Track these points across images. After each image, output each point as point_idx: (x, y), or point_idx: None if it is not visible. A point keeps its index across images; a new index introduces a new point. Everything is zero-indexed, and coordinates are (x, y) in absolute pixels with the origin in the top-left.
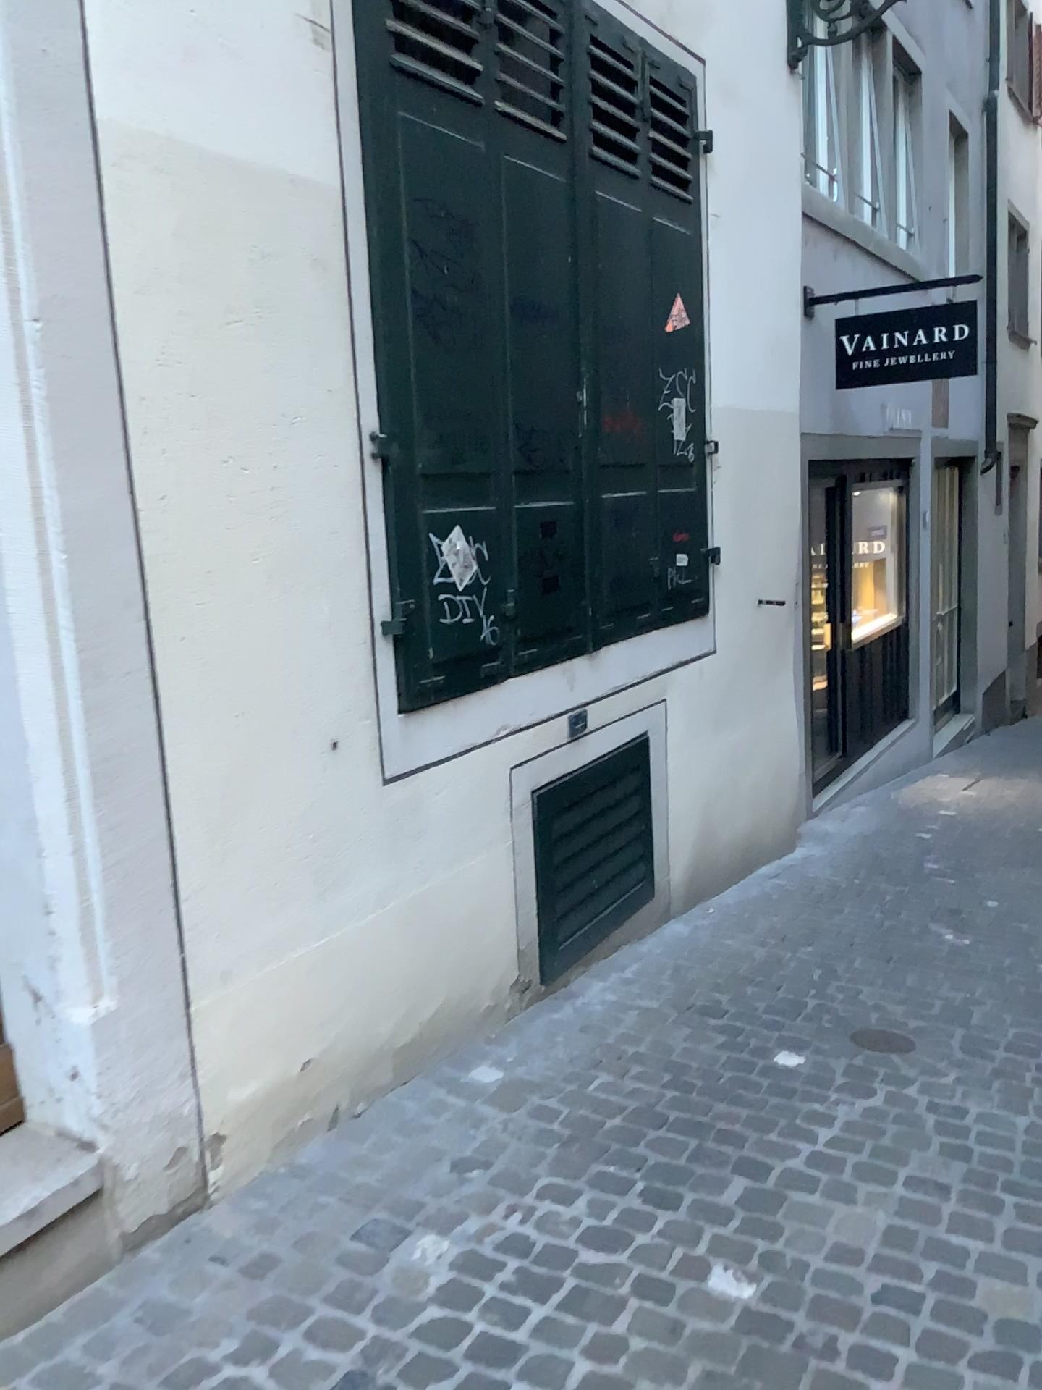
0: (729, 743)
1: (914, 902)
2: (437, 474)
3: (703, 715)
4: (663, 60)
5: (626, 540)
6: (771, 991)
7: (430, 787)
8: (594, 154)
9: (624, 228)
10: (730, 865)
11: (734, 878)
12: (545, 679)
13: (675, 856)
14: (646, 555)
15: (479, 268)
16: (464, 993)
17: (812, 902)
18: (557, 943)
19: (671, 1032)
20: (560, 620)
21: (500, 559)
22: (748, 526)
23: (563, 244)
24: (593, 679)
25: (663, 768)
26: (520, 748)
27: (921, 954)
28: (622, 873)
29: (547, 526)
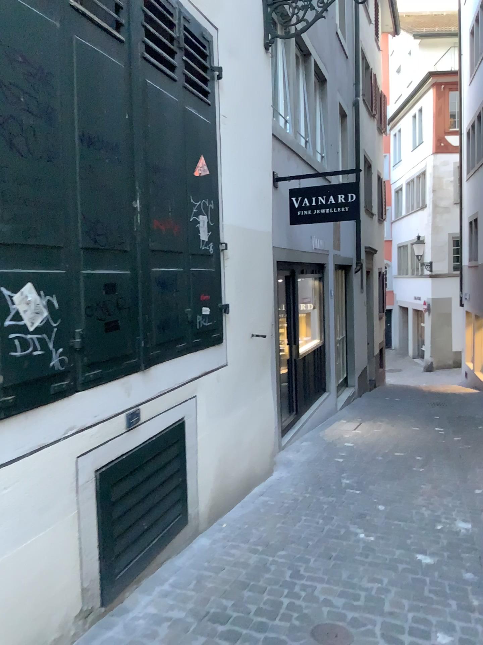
0: (234, 419)
1: (340, 511)
2: (11, 245)
3: (218, 403)
4: (193, 20)
5: (168, 298)
6: (258, 592)
7: (1, 482)
8: (146, 58)
9: (167, 107)
10: (235, 491)
11: (238, 499)
12: (106, 391)
13: (200, 493)
14: (181, 308)
15: (54, 104)
16: (32, 634)
17: (282, 514)
18: (114, 573)
19: (190, 642)
20: (119, 350)
21: (69, 309)
22: (244, 293)
23: (122, 106)
24: (143, 387)
25: (193, 439)
26: (85, 441)
27: (347, 551)
28: (164, 512)
29: (109, 288)
